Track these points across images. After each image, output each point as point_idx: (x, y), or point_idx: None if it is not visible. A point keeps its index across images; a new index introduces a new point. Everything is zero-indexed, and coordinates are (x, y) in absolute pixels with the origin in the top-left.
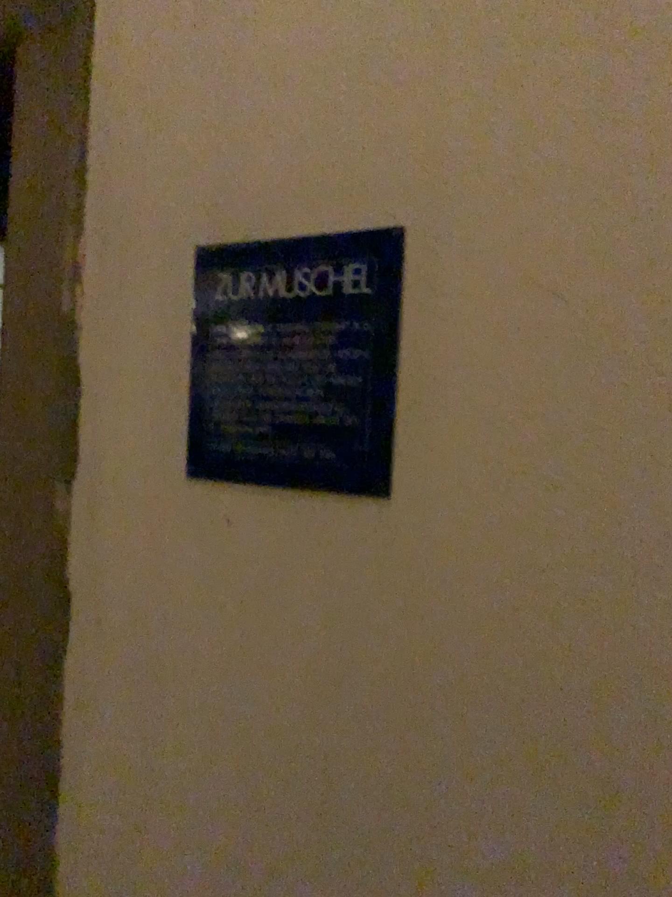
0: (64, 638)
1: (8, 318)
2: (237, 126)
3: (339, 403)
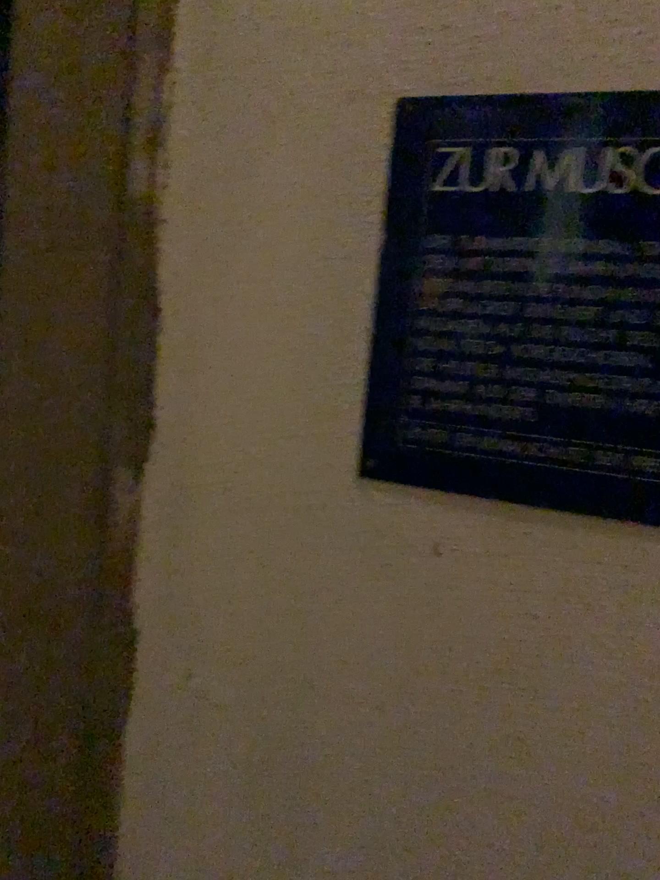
0: (125, 697)
1: (6, 199)
2: None
3: None
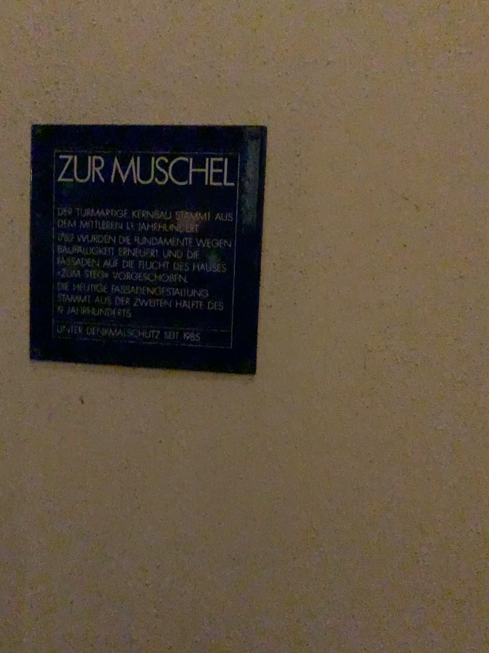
0: None
1: None
2: (78, 2)
3: (204, 289)
